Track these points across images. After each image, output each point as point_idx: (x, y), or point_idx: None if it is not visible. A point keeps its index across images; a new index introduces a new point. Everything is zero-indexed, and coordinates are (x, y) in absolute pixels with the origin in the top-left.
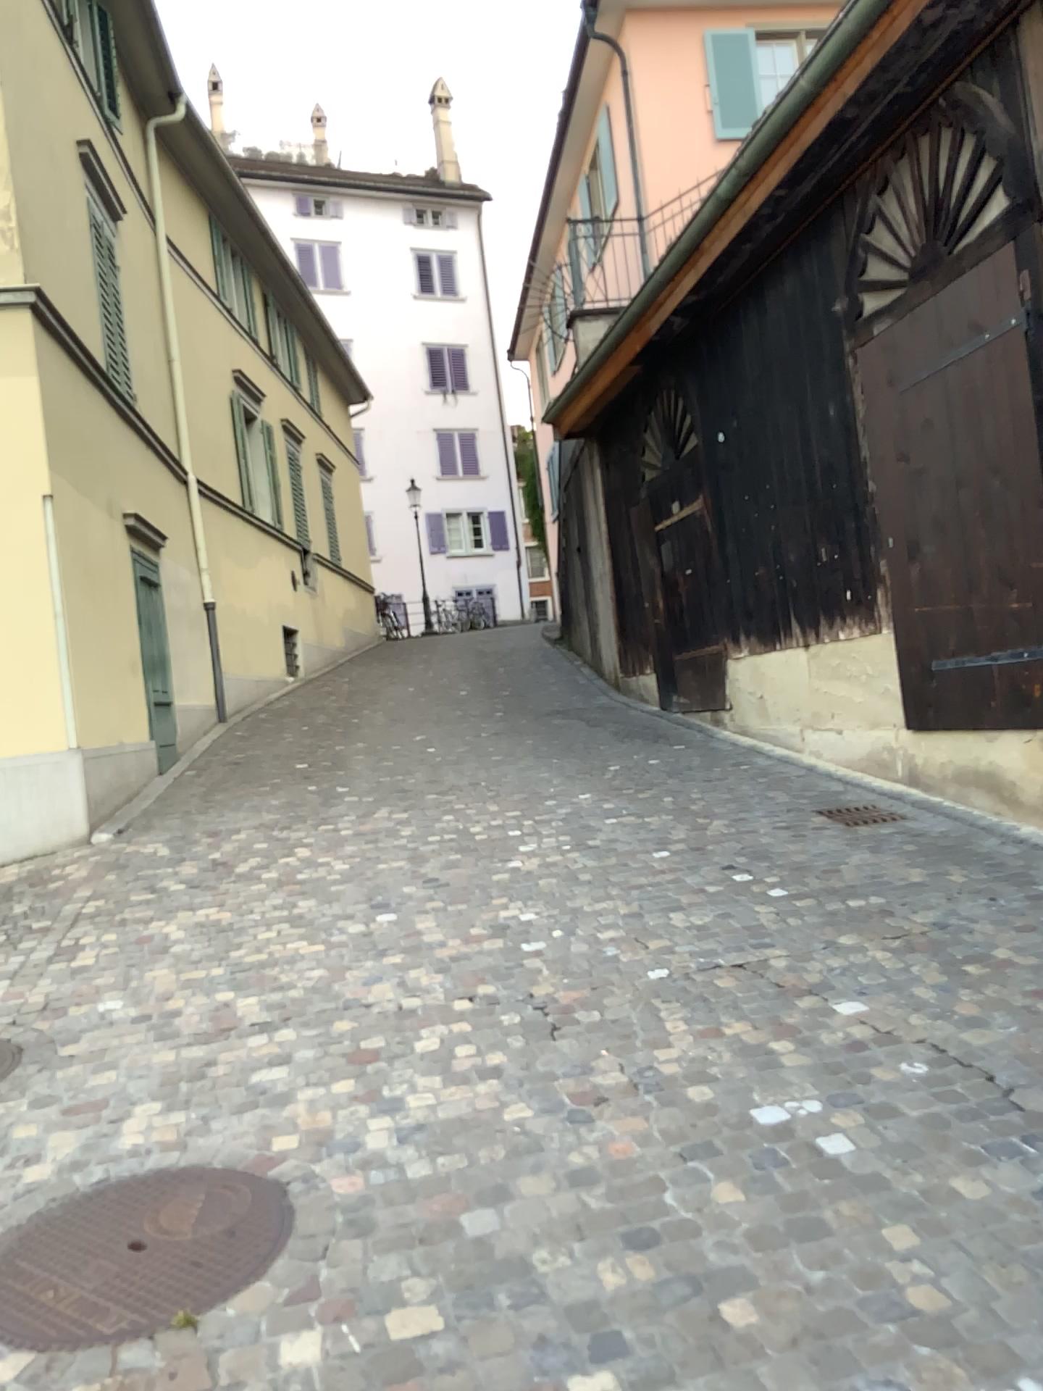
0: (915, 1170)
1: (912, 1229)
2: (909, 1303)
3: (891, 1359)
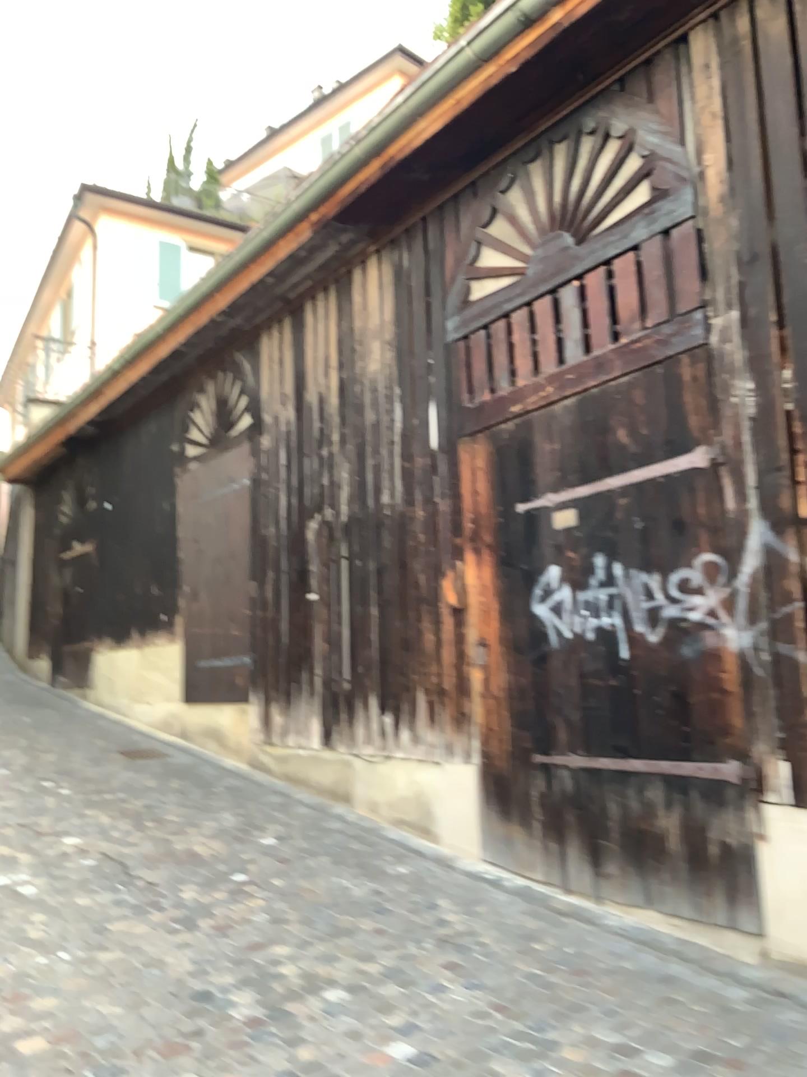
0: (60, 895)
1: (44, 914)
2: (25, 935)
3: (4, 951)
